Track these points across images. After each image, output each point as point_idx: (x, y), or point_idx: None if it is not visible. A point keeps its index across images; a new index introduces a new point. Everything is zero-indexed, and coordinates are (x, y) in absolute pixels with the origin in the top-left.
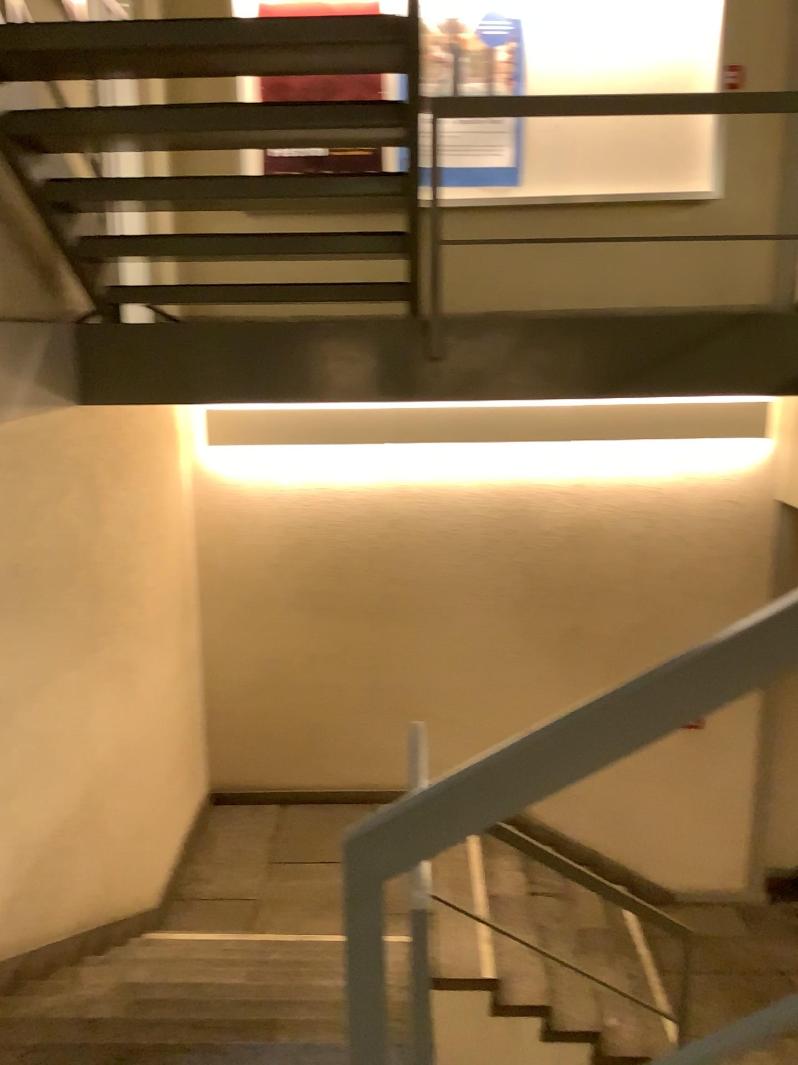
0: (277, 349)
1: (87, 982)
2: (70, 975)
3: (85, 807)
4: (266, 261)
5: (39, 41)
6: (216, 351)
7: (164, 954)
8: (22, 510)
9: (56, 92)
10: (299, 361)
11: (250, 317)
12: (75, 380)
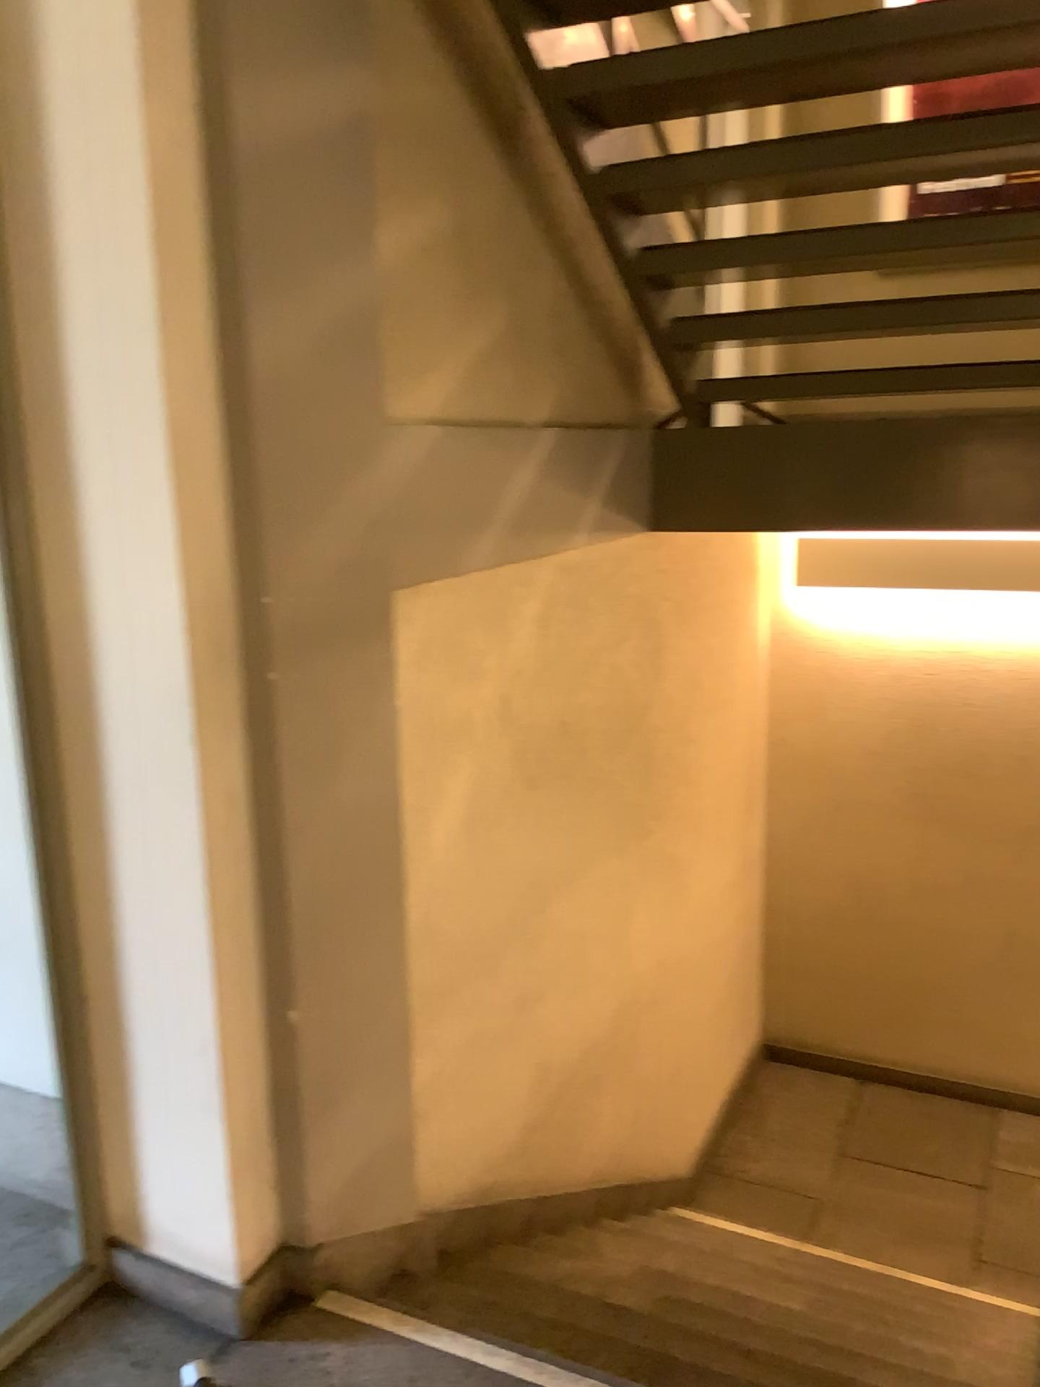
0: (916, 460)
1: (606, 1254)
2: (586, 1238)
3: (615, 1032)
4: (912, 339)
5: (651, 76)
6: (829, 464)
7: (698, 1243)
8: (575, 658)
9: (660, 139)
10: (946, 478)
11: (880, 417)
12: (647, 499)
